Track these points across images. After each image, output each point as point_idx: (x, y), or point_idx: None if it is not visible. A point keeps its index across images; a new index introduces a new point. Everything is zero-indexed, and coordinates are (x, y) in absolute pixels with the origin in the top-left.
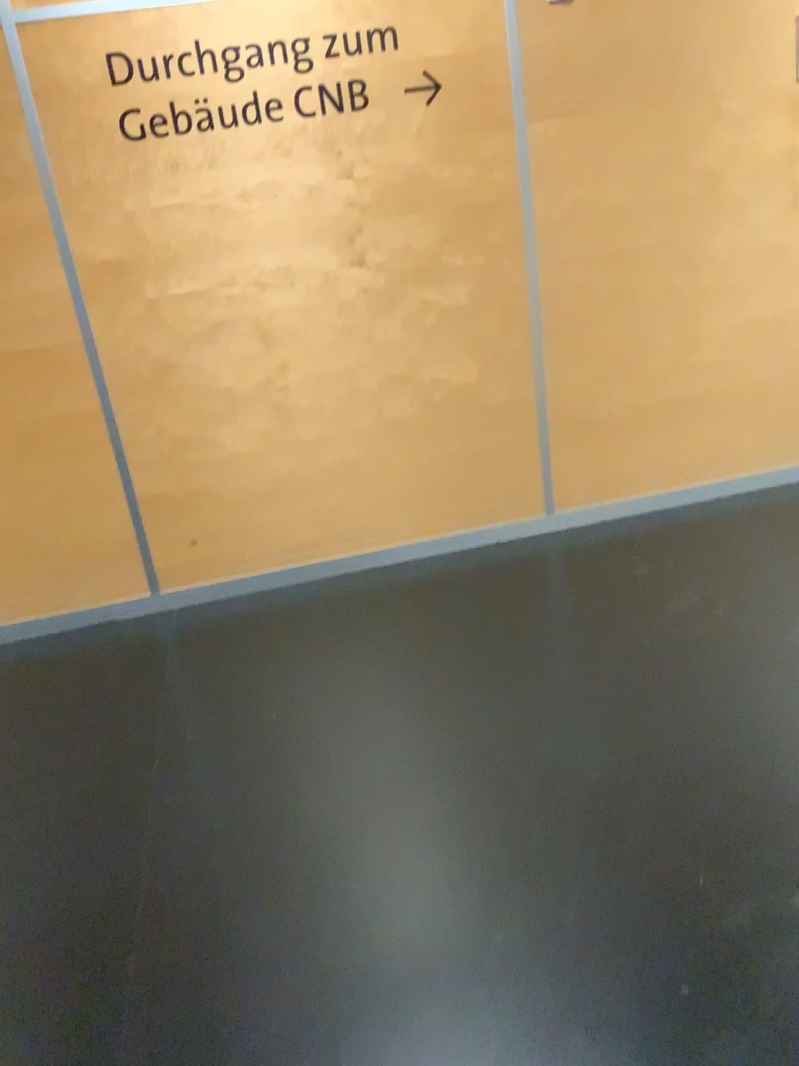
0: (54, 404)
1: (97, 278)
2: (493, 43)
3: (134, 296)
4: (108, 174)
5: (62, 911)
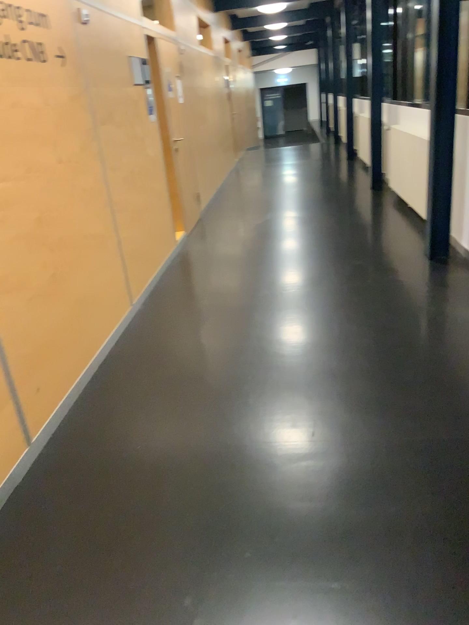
0: None
1: None
2: (75, 38)
3: None
4: None
5: (406, 464)
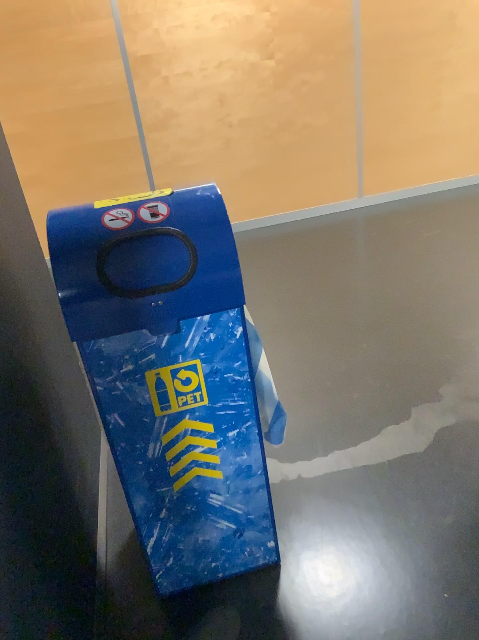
0: (114, 134)
1: (137, 65)
2: None
3: (155, 75)
4: (145, 7)
5: None
